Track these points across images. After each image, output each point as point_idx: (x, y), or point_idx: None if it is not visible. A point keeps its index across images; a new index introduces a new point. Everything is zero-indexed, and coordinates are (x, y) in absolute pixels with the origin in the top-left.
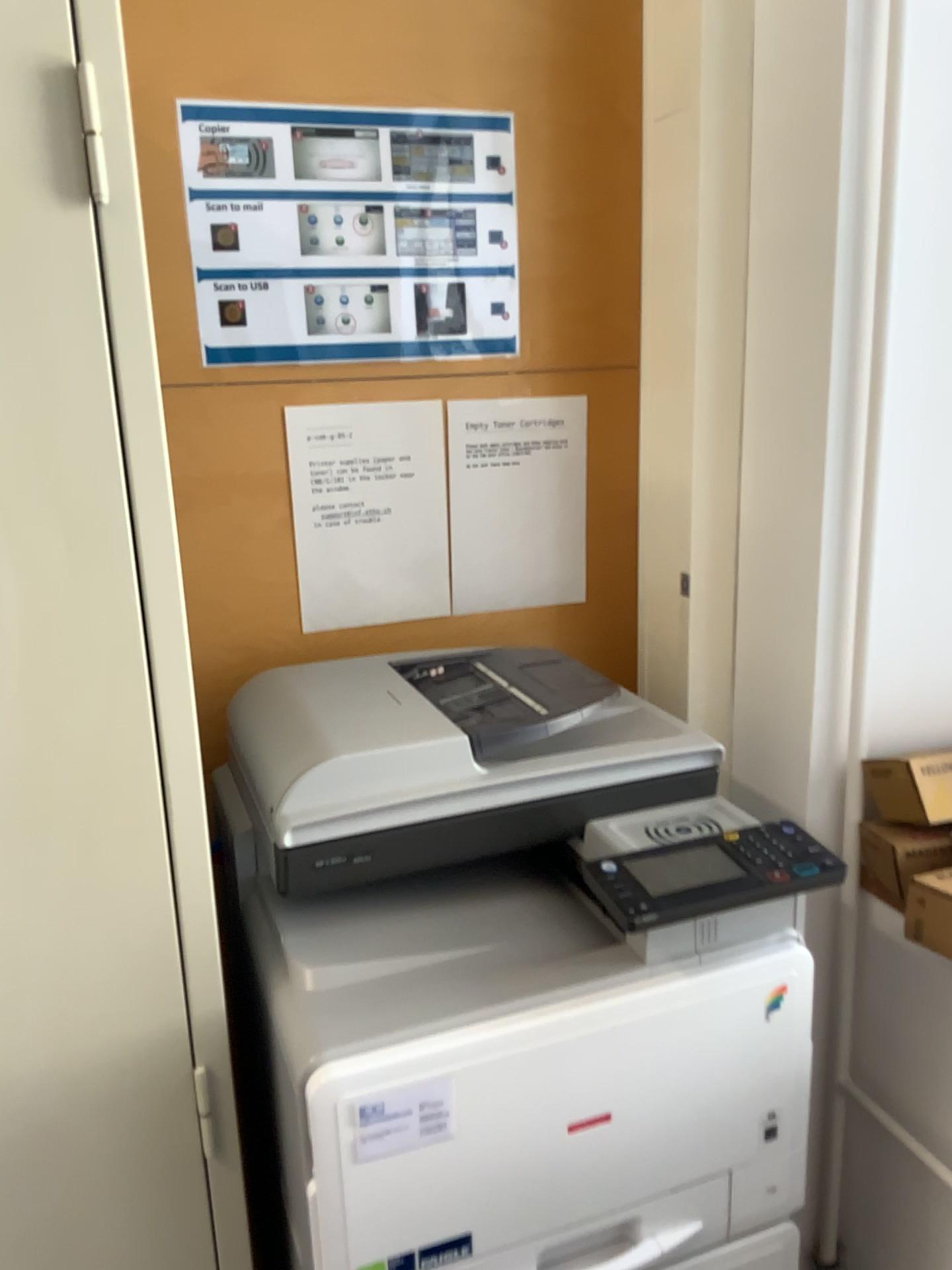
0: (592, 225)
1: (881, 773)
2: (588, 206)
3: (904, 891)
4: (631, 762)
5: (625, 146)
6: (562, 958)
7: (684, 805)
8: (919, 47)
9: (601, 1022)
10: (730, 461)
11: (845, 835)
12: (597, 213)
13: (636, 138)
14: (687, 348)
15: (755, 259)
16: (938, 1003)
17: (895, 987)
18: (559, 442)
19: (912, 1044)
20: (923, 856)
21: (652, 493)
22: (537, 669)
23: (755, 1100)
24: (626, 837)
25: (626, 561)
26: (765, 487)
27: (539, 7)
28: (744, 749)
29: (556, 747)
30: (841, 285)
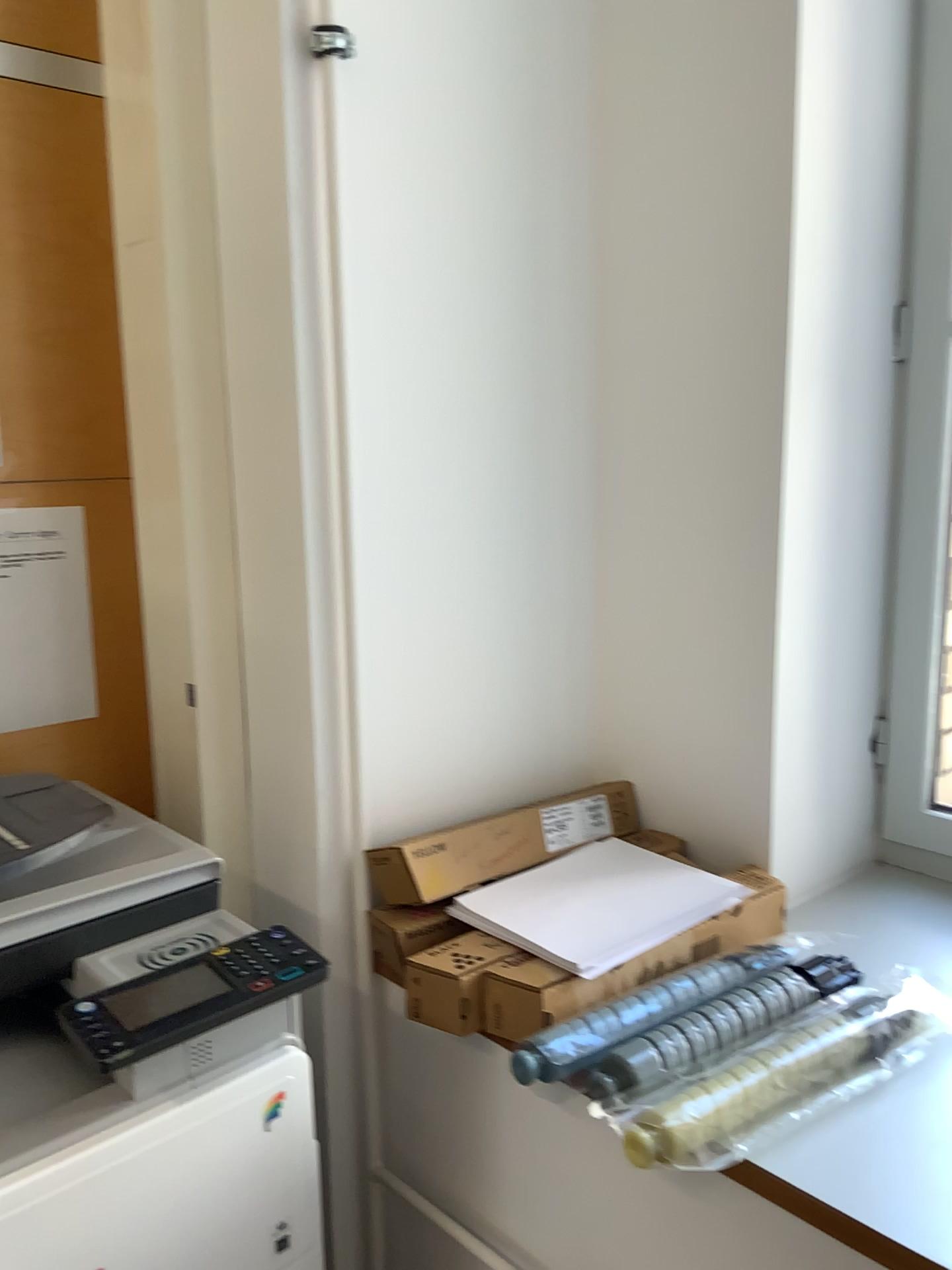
0: (79, 341)
1: (379, 864)
2: (73, 322)
3: (402, 975)
4: (122, 887)
5: (107, 269)
6: (41, 1111)
7: (182, 924)
8: (361, 212)
9: (82, 1173)
10: (223, 575)
11: (354, 927)
12: (84, 331)
13: (114, 263)
14: (178, 466)
15: (233, 386)
16: (443, 1074)
17: (408, 1066)
18: (55, 557)
19: (426, 1118)
20: (414, 938)
21: (156, 606)
22: (22, 798)
23: (260, 1215)
24: (114, 967)
25: (135, 674)
26: (257, 600)
27: (9, 125)
28: (256, 855)
29: (38, 881)
30: (308, 416)
